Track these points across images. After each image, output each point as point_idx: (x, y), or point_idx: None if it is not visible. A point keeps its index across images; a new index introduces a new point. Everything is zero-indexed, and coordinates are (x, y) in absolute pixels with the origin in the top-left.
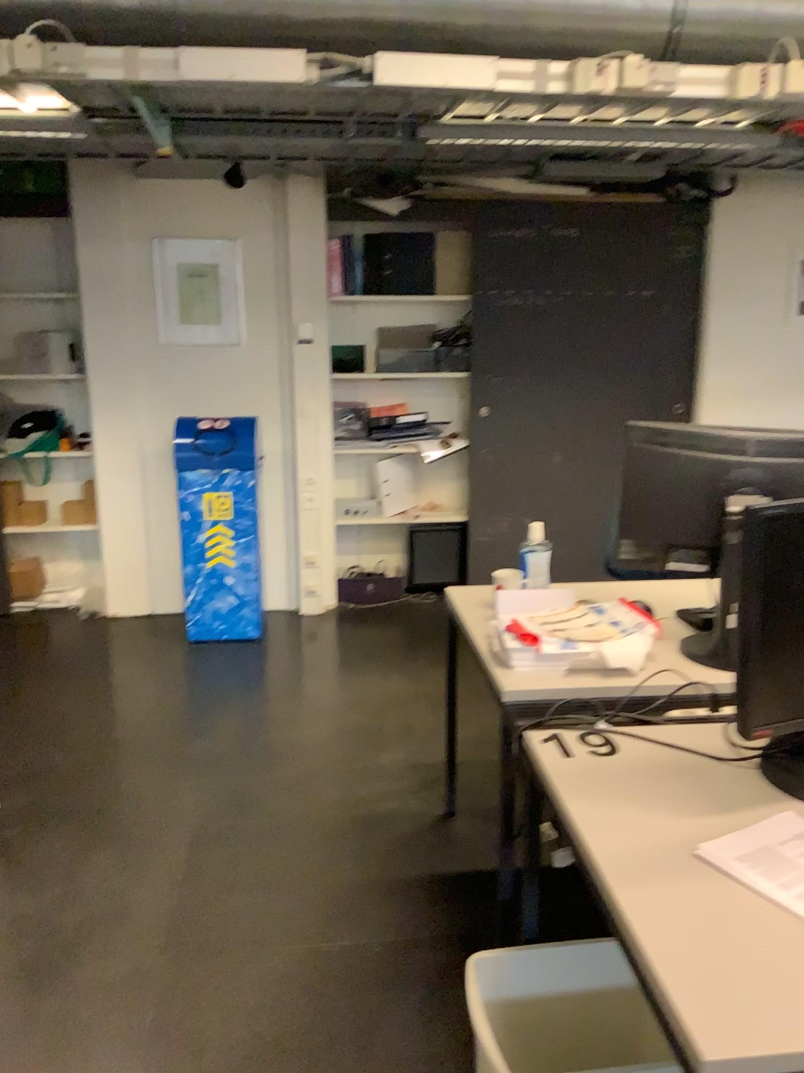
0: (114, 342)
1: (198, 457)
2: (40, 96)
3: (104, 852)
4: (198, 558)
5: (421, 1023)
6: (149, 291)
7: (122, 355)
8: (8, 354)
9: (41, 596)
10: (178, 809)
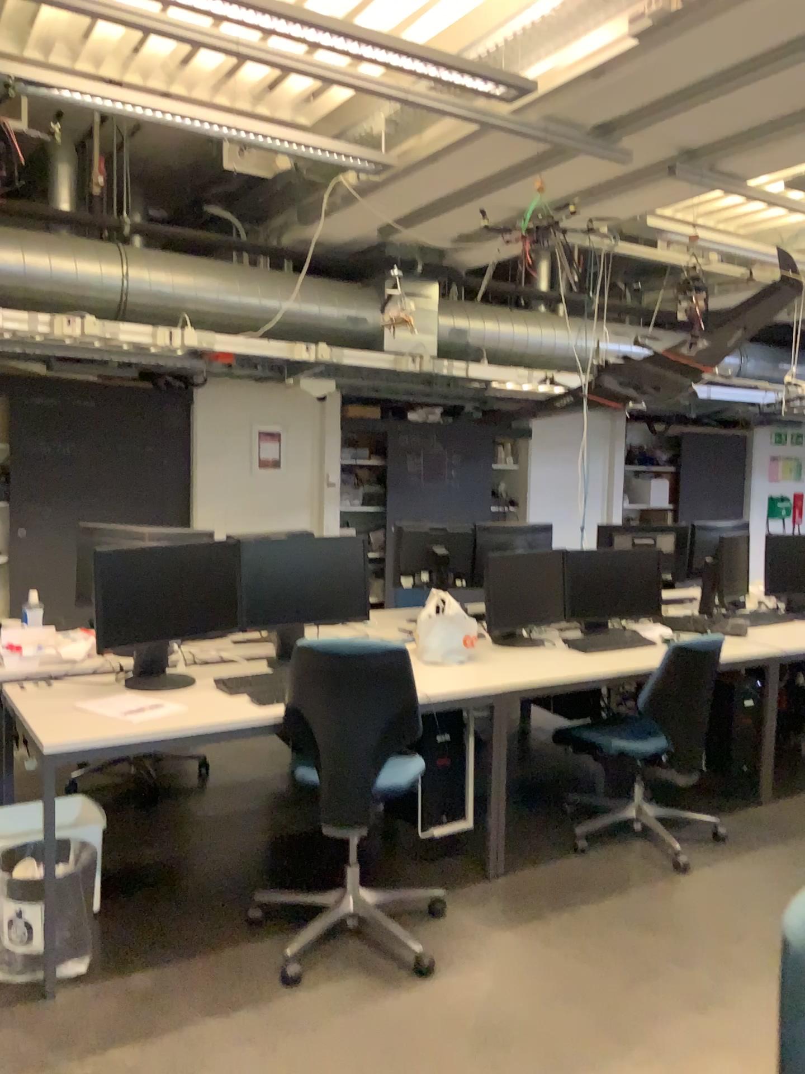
0: None
1: None
2: None
3: None
4: None
5: None
6: None
7: None
8: None
9: None
10: None
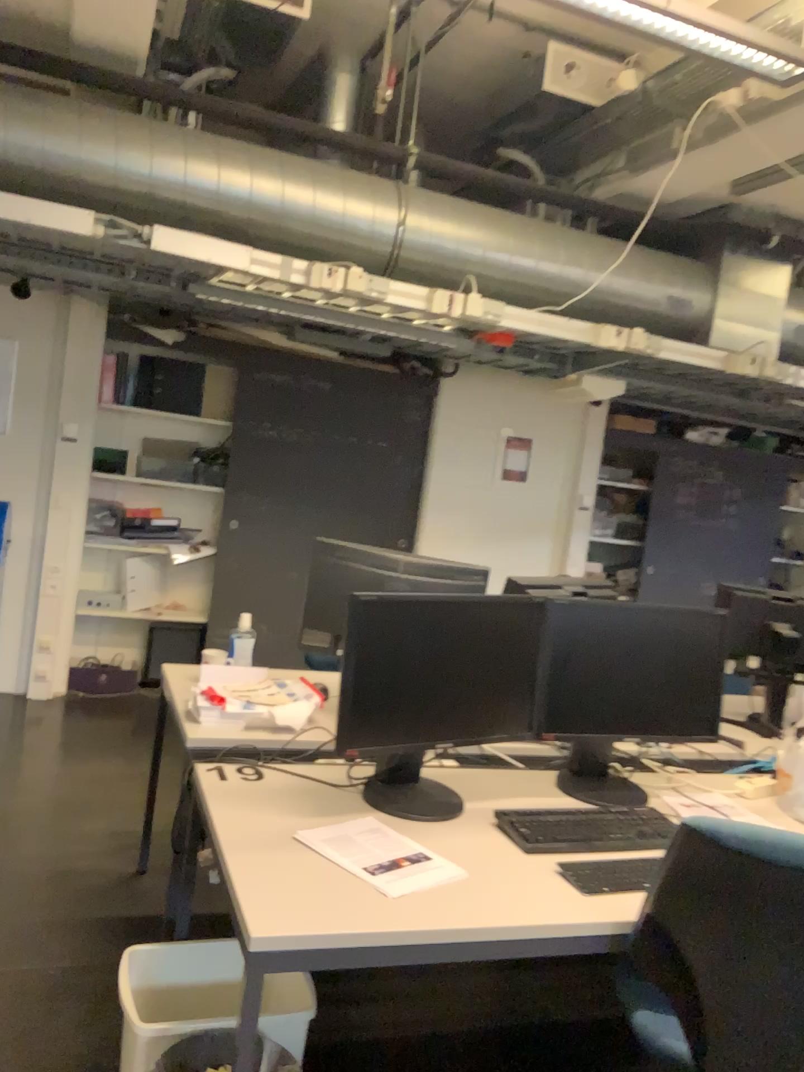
0: None
1: None
2: None
3: None
4: None
5: (80, 1026)
6: None
7: None
8: None
9: None
10: None
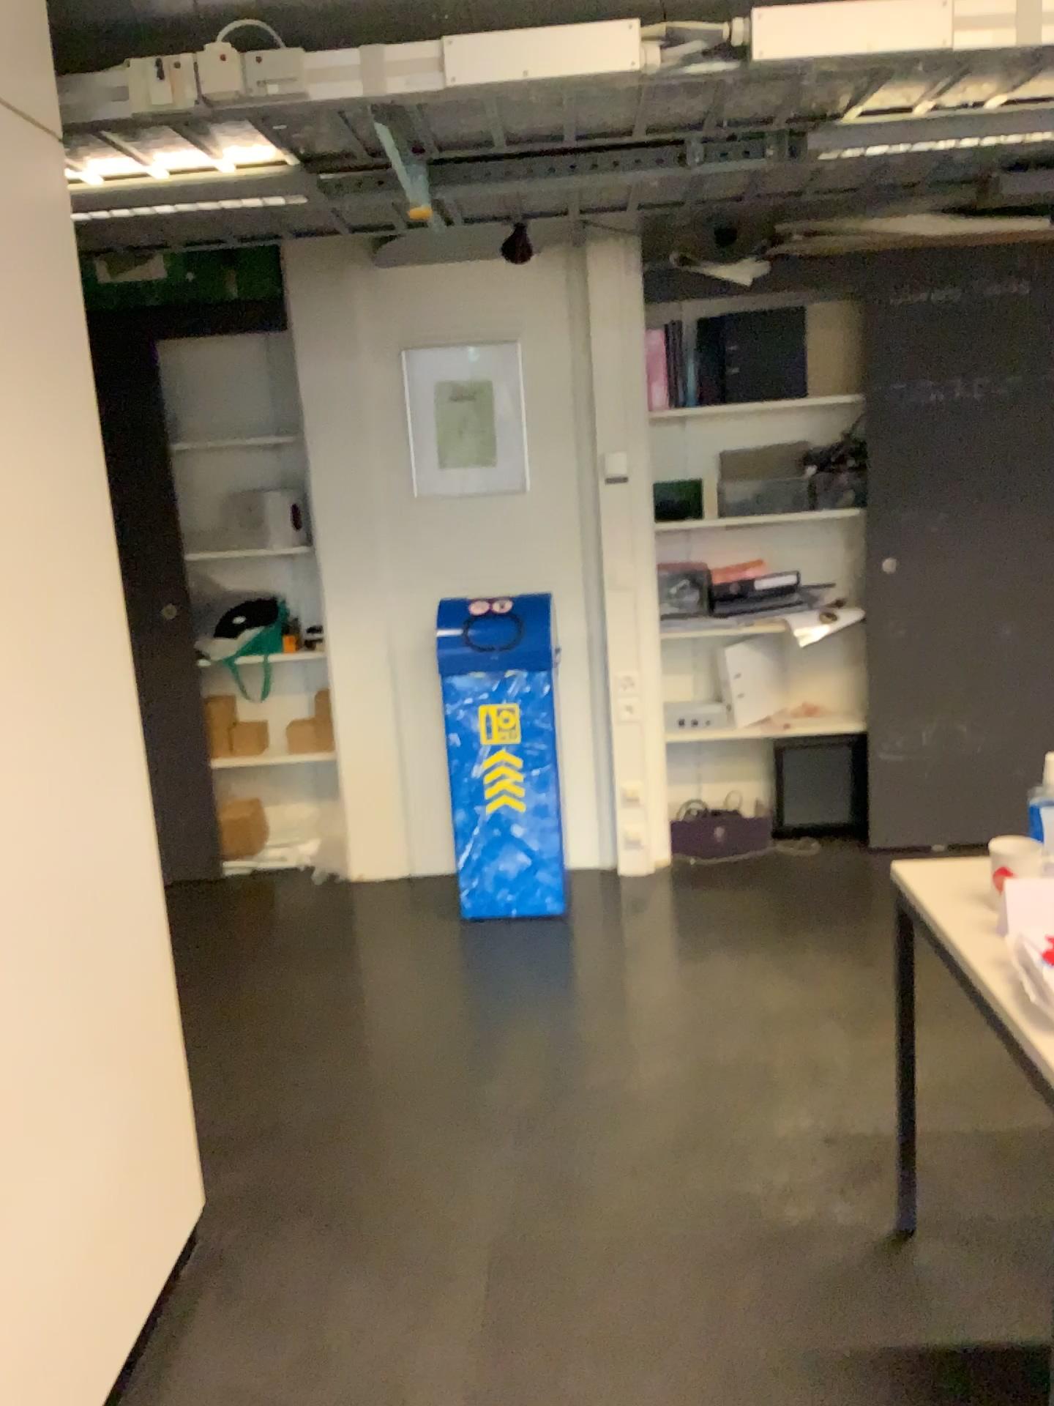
0: (351, 497)
1: (471, 655)
2: (242, 143)
3: (361, 1284)
4: (475, 799)
5: None
6: (396, 422)
7: (361, 514)
8: (211, 522)
9: (262, 852)
10: (468, 1209)
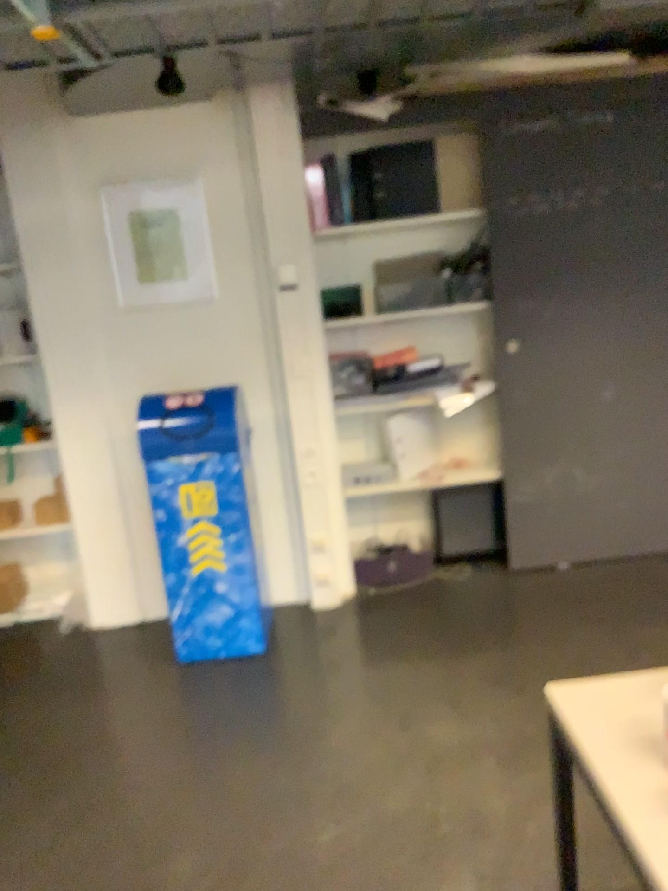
0: (66, 313)
1: (169, 443)
2: None
3: None
4: (182, 564)
5: None
6: (100, 248)
7: (76, 327)
8: None
9: (21, 608)
10: None
